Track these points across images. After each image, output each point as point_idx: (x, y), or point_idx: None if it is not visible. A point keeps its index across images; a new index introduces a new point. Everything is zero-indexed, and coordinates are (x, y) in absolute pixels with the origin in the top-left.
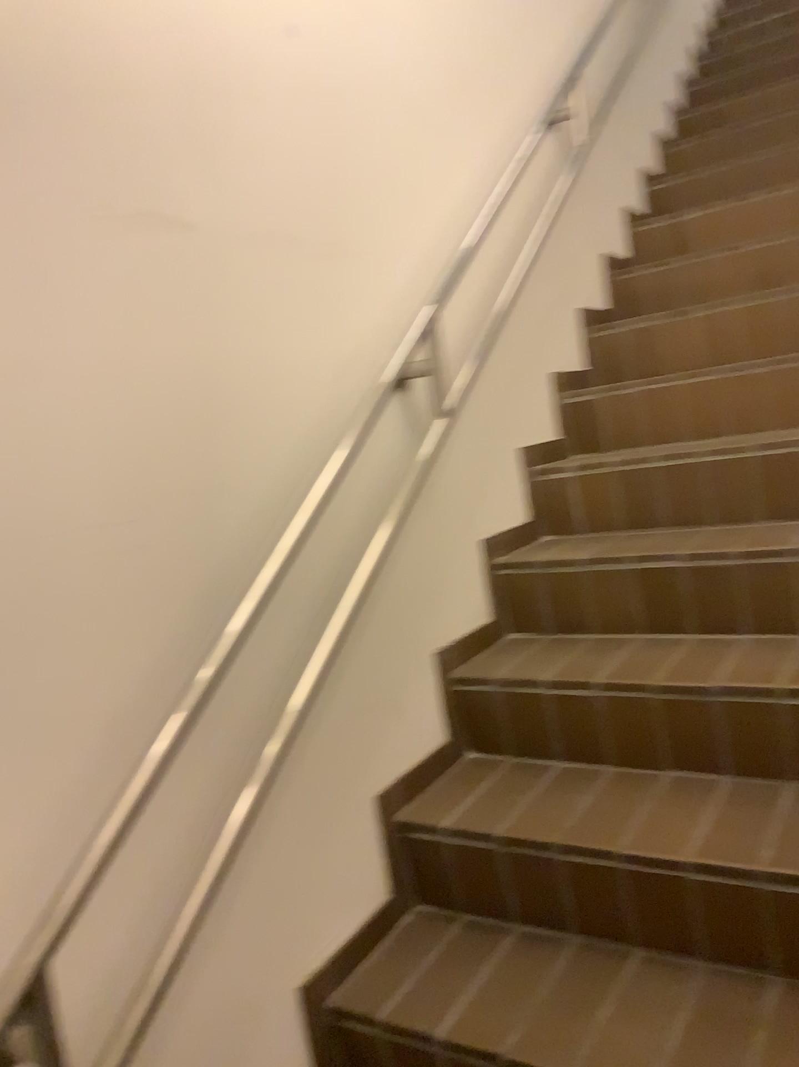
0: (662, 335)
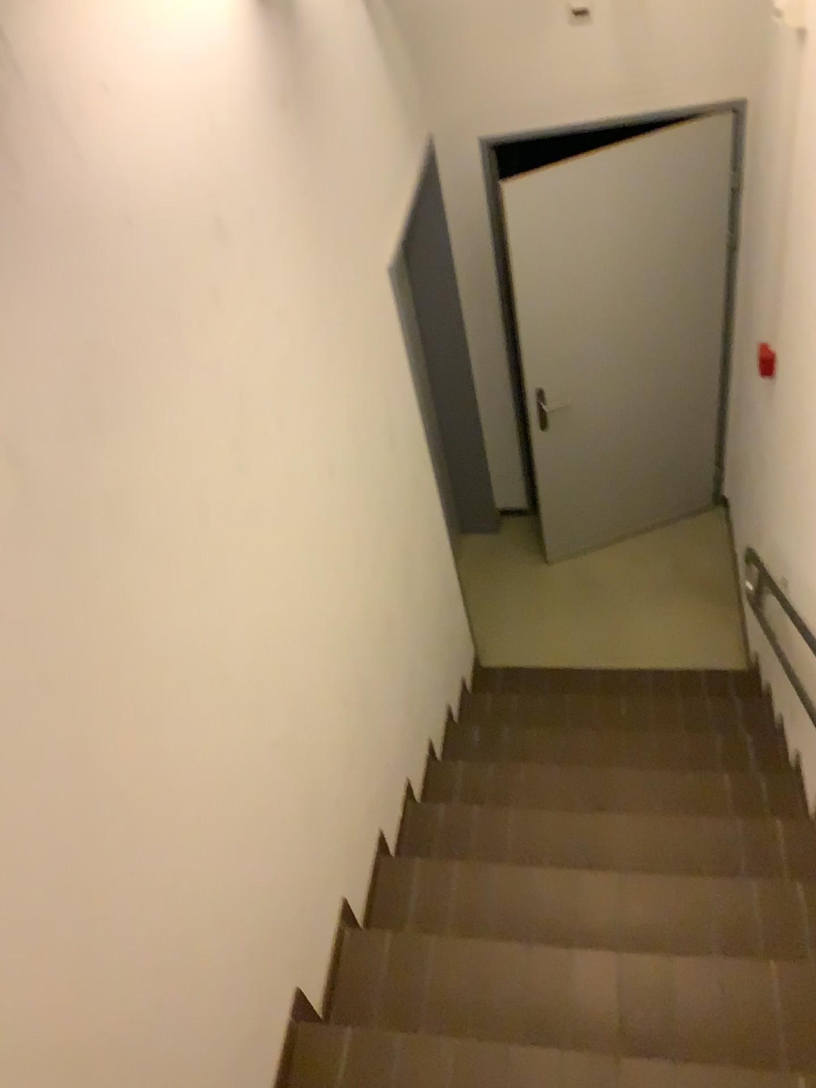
0: None
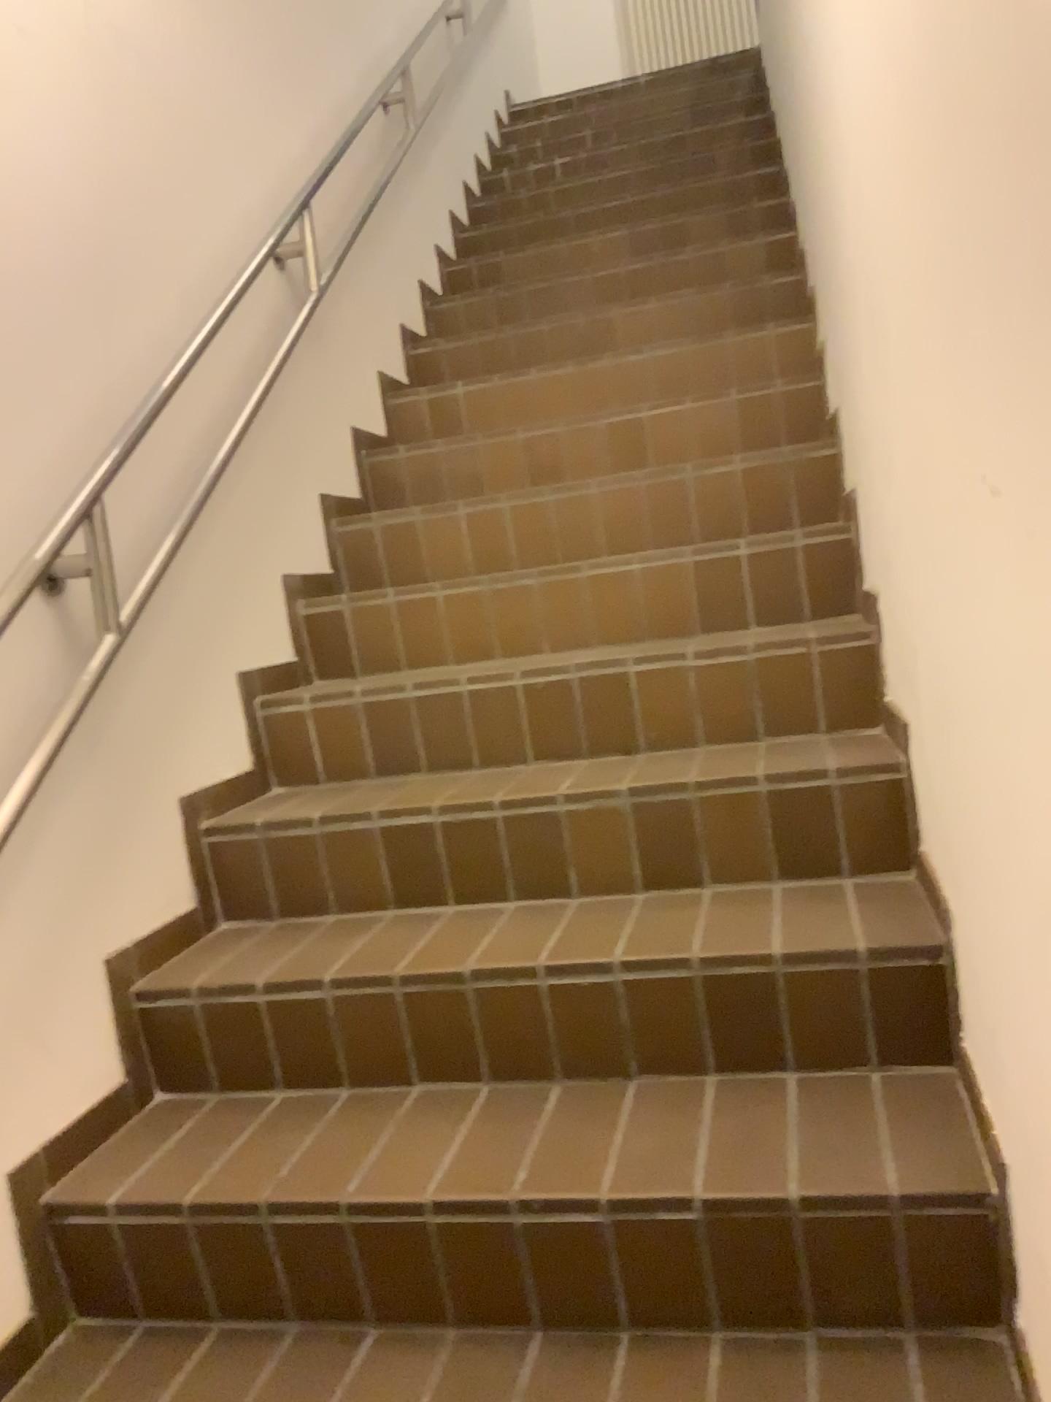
0: (422, 531)
